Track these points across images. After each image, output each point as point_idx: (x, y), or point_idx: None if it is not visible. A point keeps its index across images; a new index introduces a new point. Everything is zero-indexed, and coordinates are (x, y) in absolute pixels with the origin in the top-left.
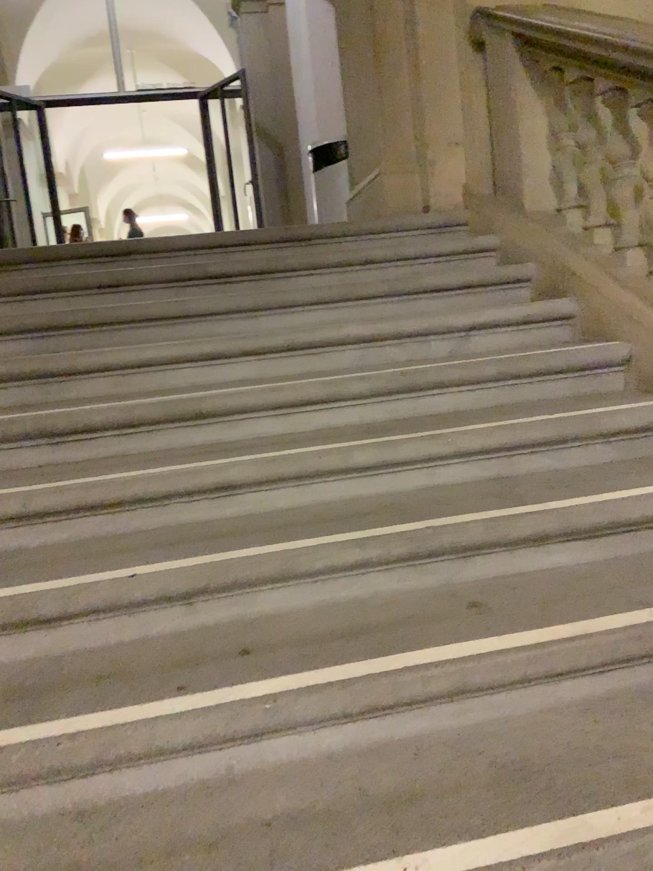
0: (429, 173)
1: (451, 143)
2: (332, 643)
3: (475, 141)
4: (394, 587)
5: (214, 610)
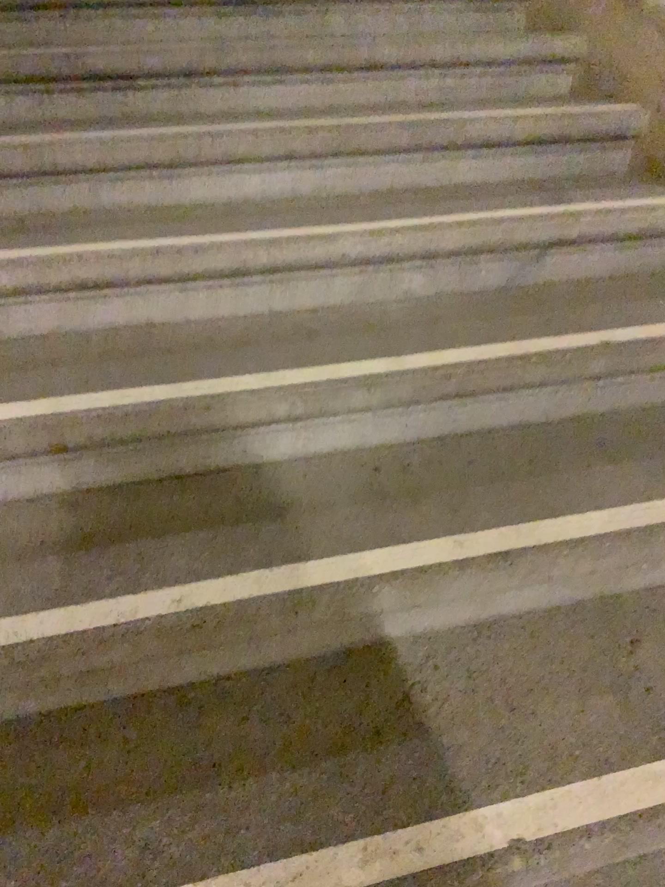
0: None
1: None
2: None
3: None
4: None
5: None
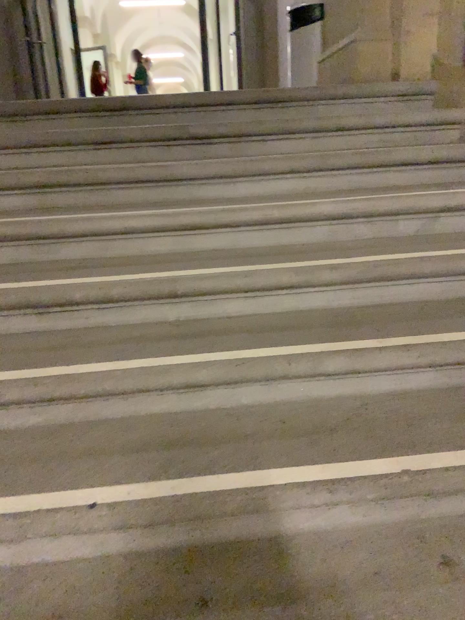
0: (401, 41)
1: (427, 12)
2: (298, 601)
3: (451, 11)
4: (361, 518)
5: (179, 531)
